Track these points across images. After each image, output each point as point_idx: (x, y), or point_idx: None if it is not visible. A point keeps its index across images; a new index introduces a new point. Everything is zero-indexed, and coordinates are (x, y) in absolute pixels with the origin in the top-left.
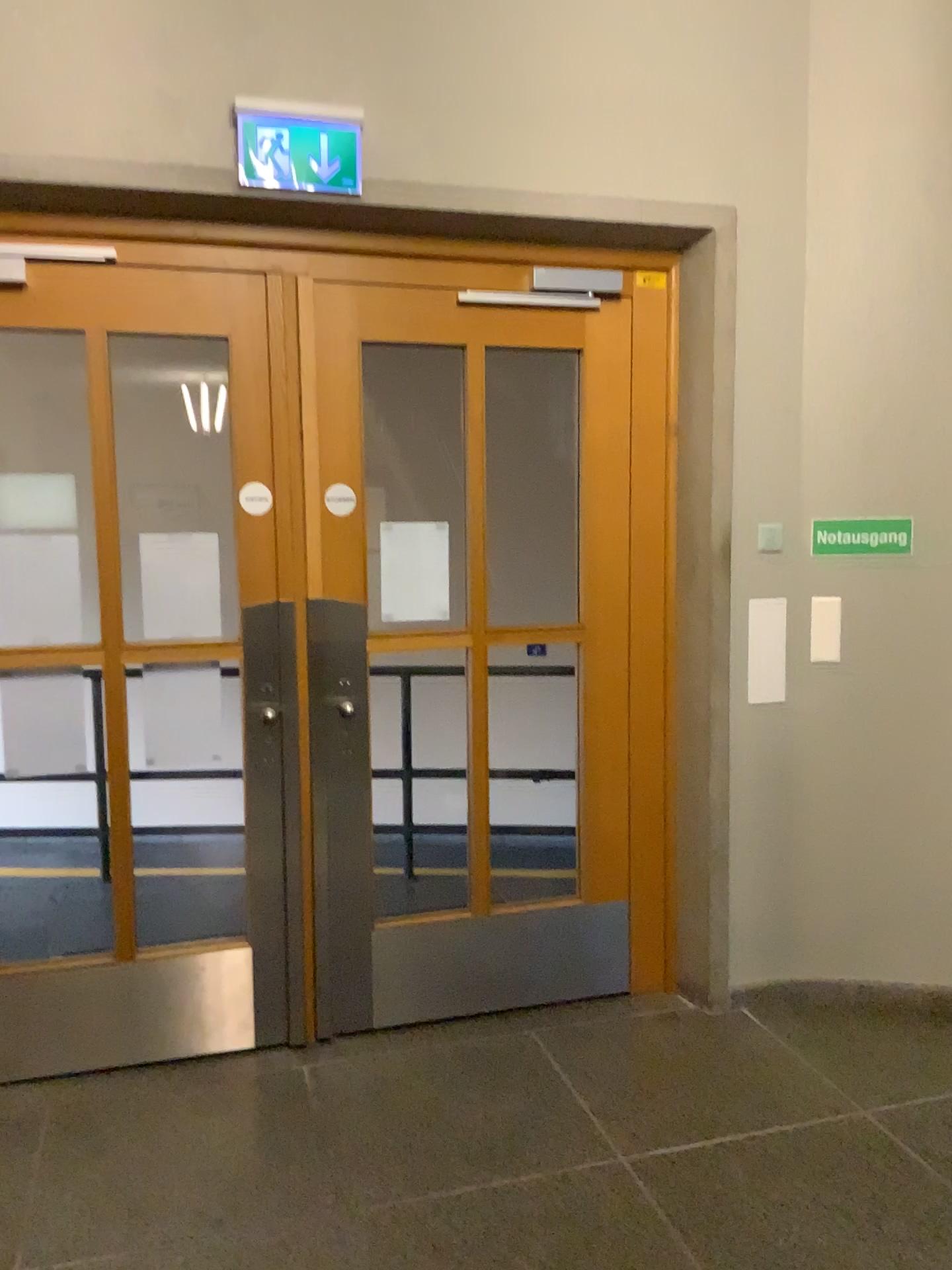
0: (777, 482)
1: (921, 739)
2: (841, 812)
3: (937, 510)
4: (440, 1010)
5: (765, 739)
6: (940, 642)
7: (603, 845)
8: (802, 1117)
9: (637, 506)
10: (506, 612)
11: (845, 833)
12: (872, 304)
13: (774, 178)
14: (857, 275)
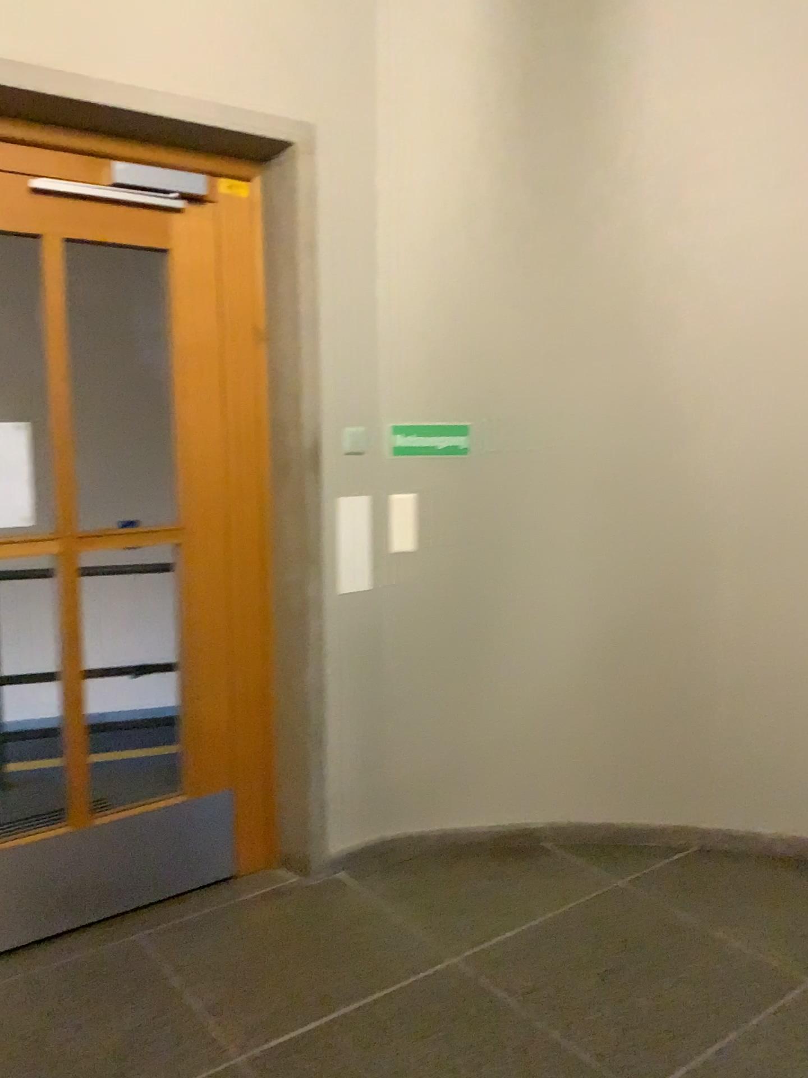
0: (358, 387)
1: (485, 615)
2: (422, 685)
3: (493, 414)
4: (42, 932)
5: (355, 625)
6: (499, 530)
7: (207, 739)
8: (406, 979)
9: (229, 409)
10: (99, 512)
11: (425, 704)
12: (436, 227)
13: (347, 100)
14: (422, 199)
